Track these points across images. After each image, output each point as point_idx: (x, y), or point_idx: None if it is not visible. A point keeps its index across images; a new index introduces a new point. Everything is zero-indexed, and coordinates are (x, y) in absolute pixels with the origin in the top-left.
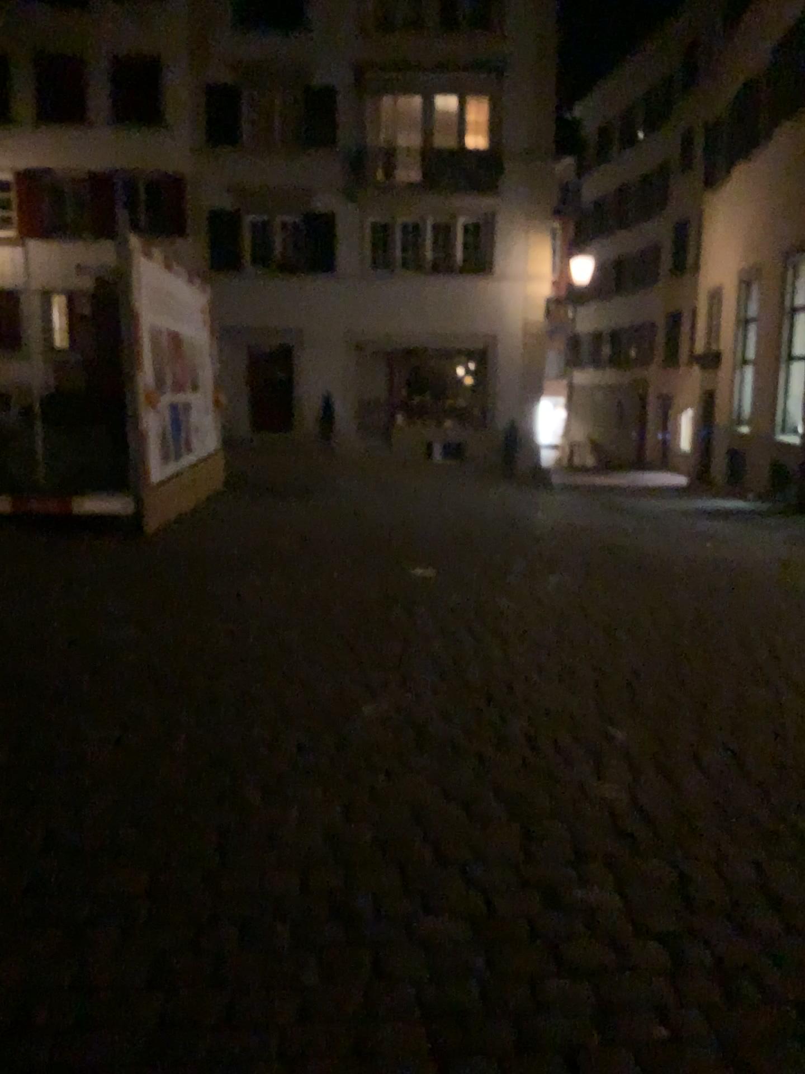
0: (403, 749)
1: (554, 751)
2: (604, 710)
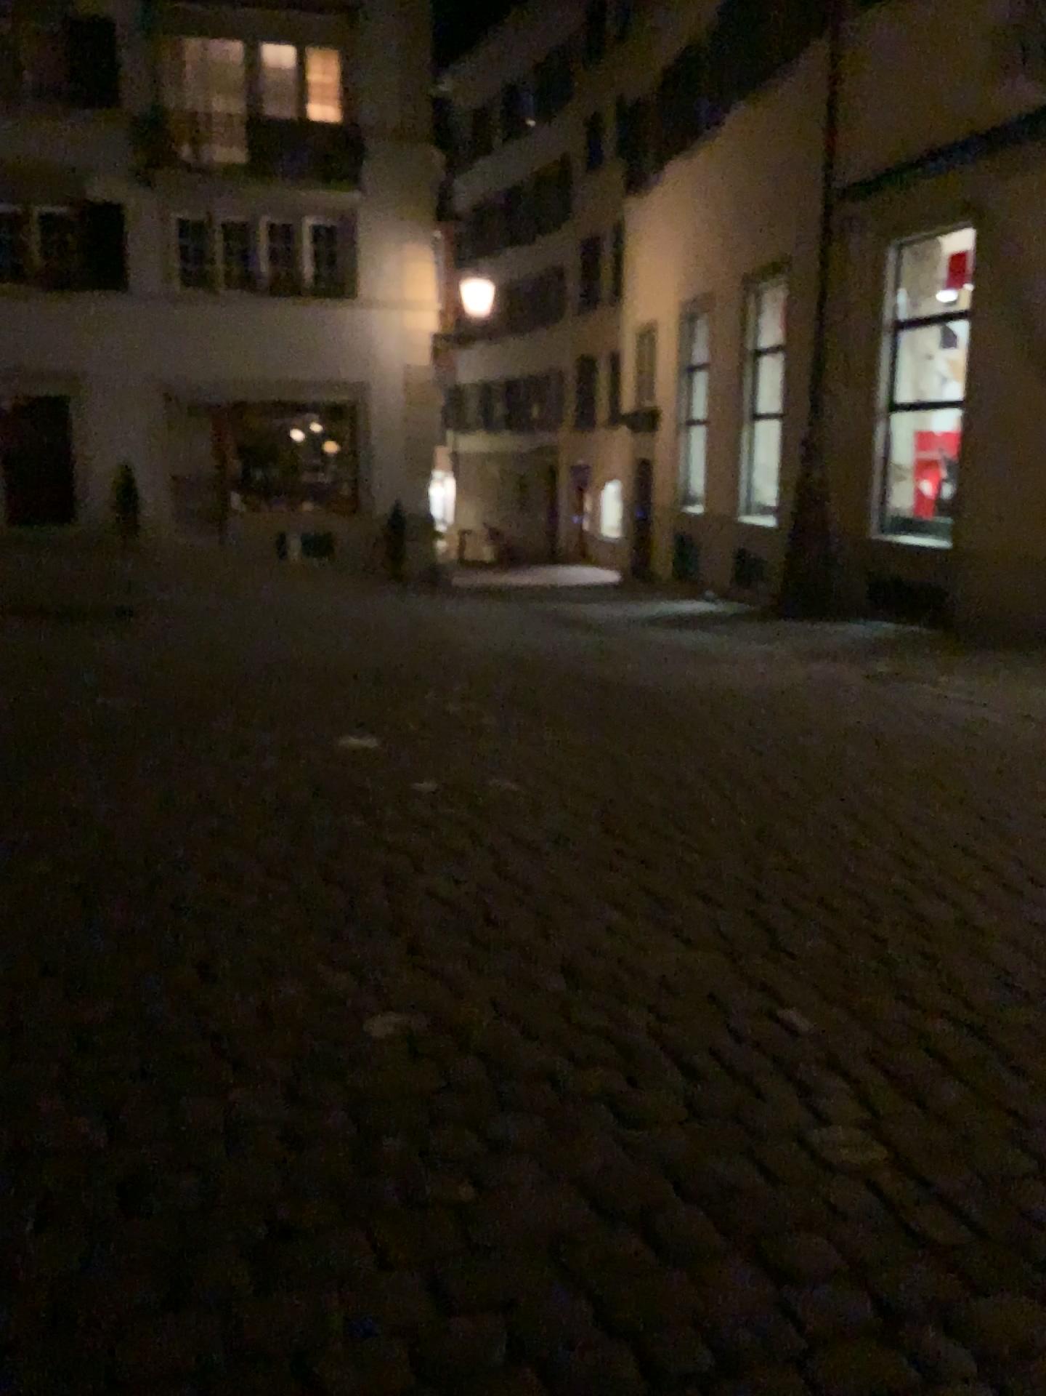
0: (482, 1114)
1: (731, 1077)
2: (757, 978)
